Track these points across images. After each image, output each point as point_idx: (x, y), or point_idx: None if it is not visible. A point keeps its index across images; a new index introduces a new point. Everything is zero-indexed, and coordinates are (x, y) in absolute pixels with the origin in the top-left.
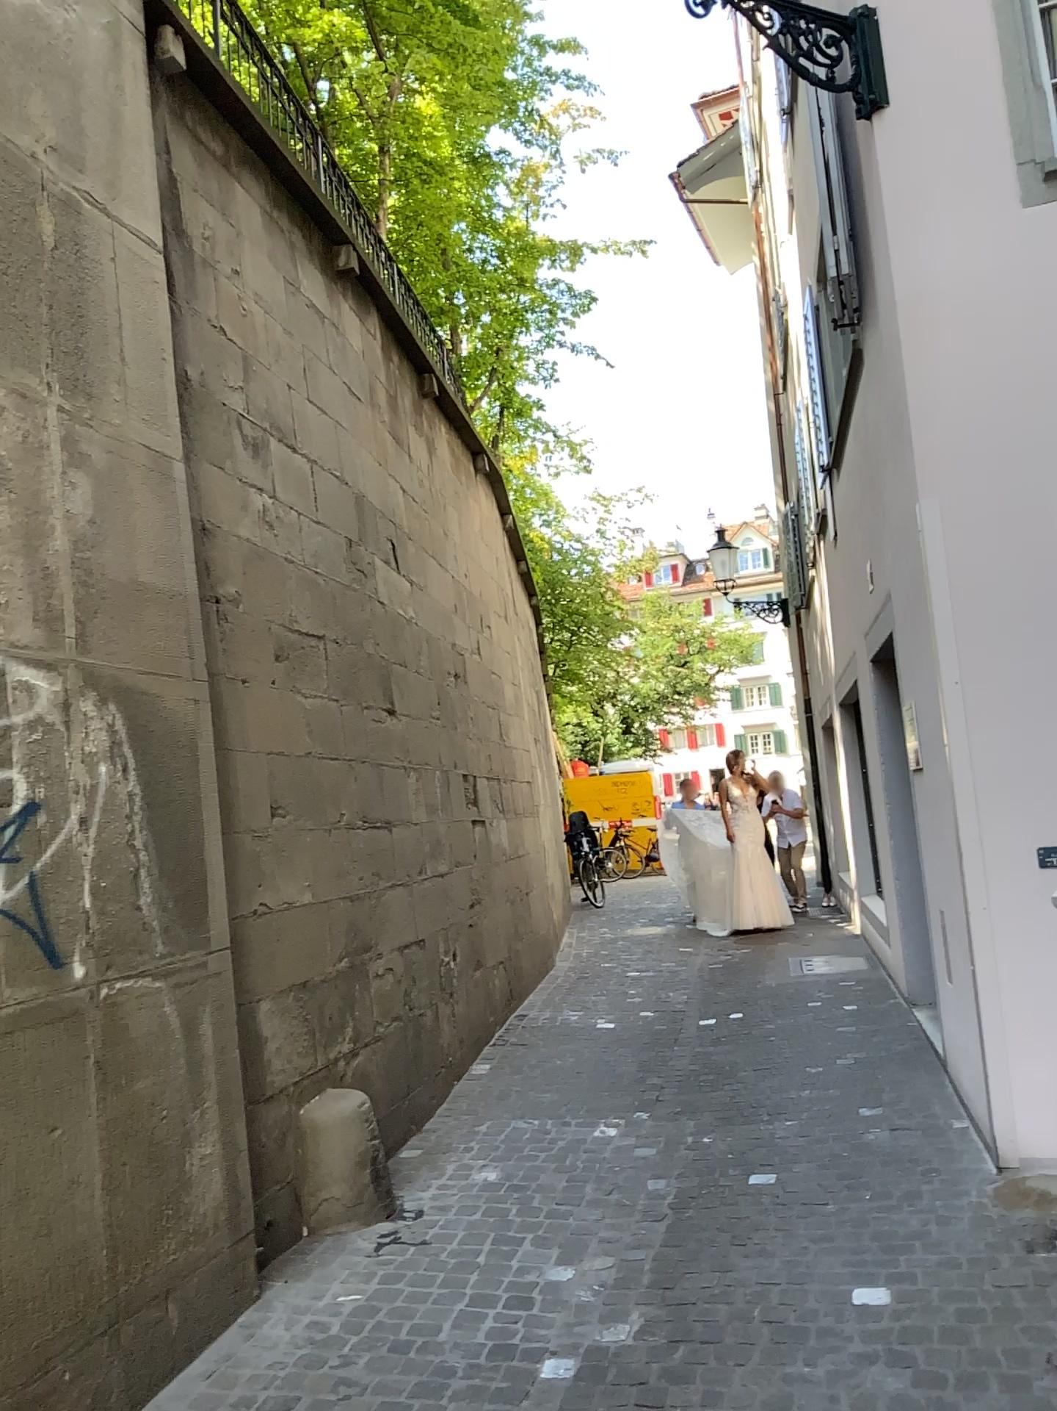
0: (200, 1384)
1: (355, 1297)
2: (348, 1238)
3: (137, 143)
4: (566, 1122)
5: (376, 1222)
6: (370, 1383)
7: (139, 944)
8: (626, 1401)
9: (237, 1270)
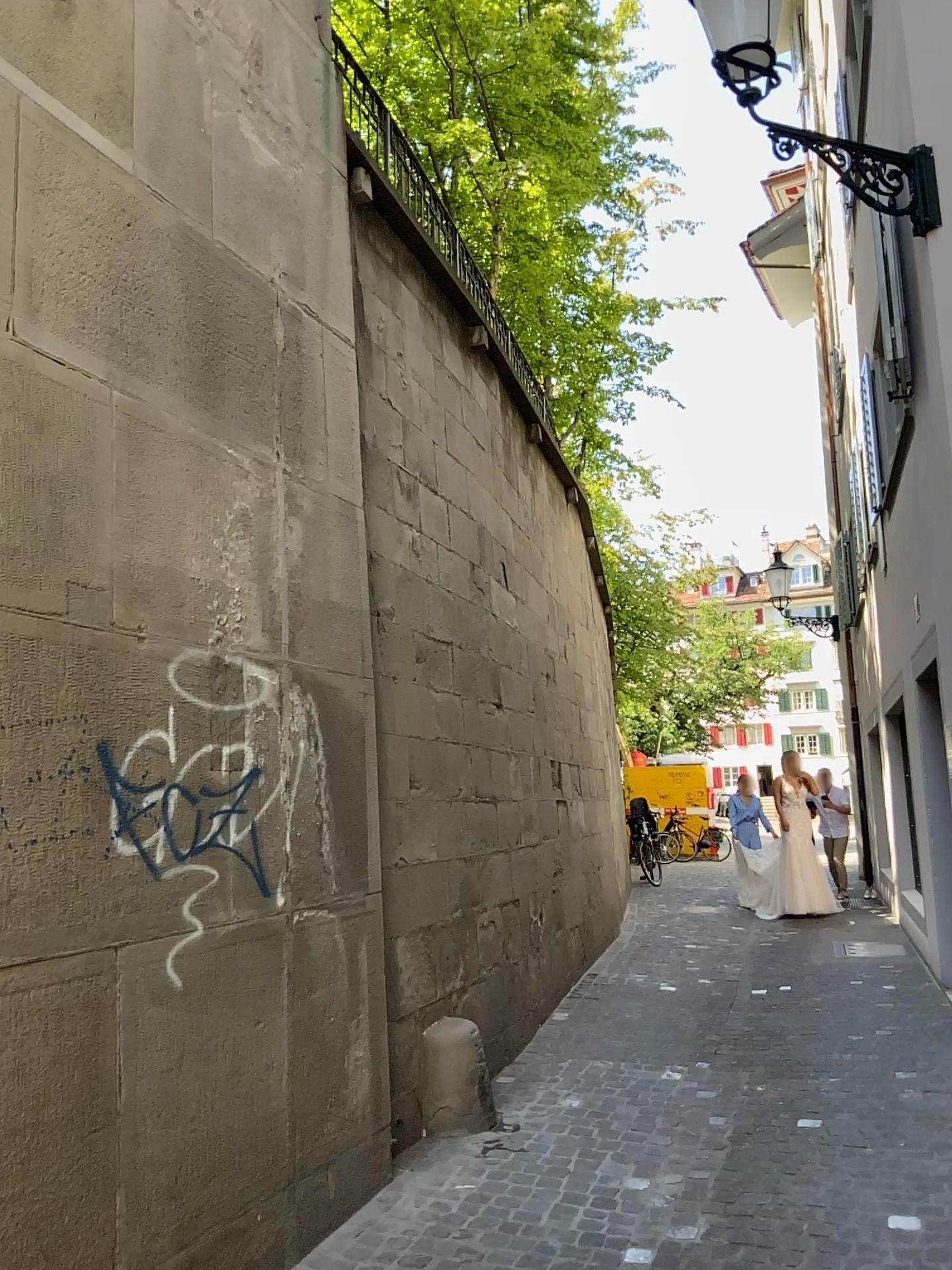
0: (353, 1238)
1: (470, 1185)
2: (459, 1140)
3: (341, 265)
4: (637, 1064)
5: (482, 1131)
6: (486, 1251)
7: (320, 884)
8: None
9: (377, 1154)
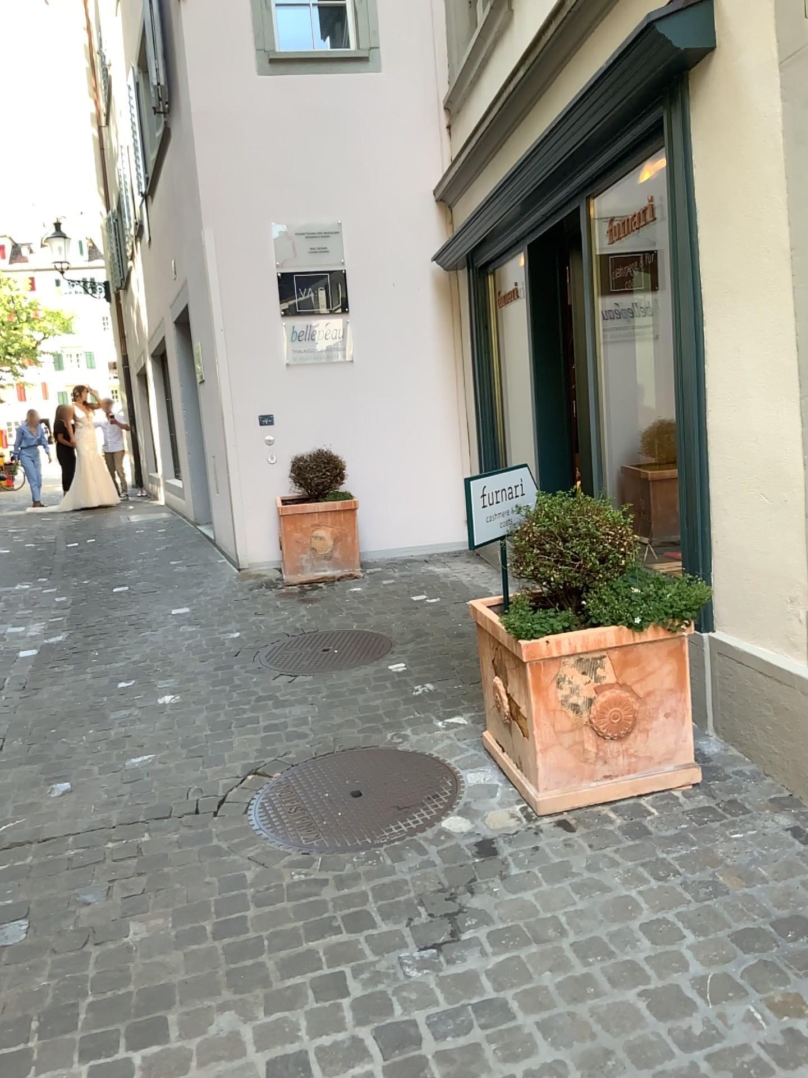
0: None
1: None
2: None
3: None
4: None
5: None
6: None
7: None
8: (69, 652)
9: None
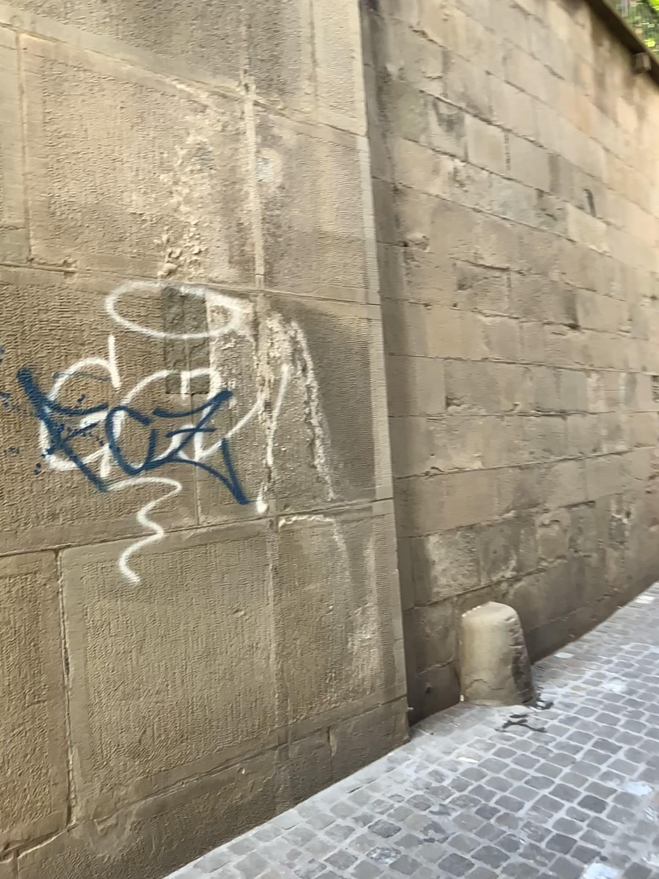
0: (341, 795)
1: (470, 760)
2: (485, 711)
3: None
4: None
5: (512, 704)
6: (451, 834)
7: (310, 493)
8: None
9: (390, 719)
